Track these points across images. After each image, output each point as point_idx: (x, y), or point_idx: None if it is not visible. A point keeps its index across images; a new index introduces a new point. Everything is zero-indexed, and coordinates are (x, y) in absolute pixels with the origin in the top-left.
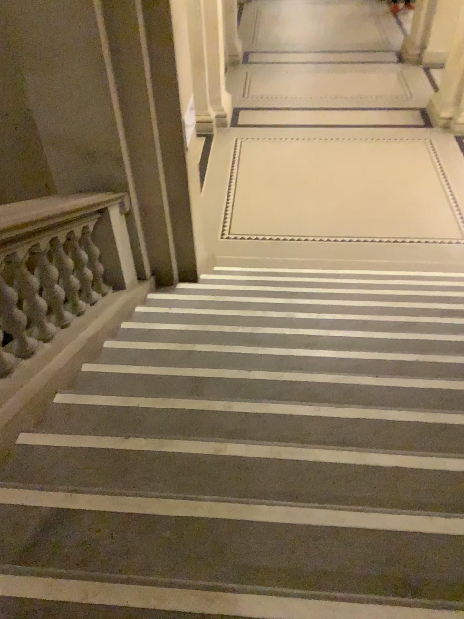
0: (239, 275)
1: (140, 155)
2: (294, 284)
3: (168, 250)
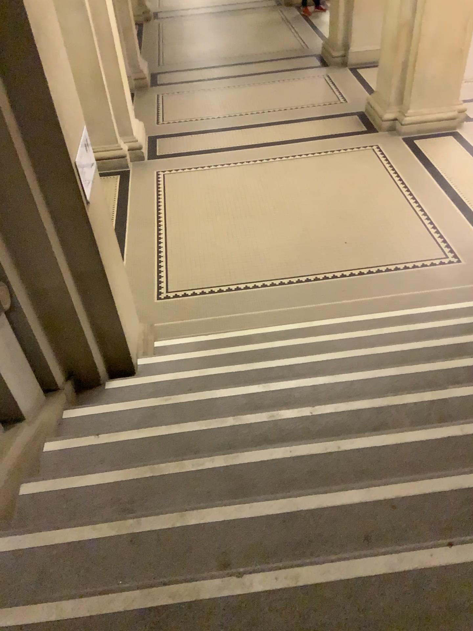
0: (187, 353)
1: (12, 224)
2: (263, 359)
3: (83, 346)
